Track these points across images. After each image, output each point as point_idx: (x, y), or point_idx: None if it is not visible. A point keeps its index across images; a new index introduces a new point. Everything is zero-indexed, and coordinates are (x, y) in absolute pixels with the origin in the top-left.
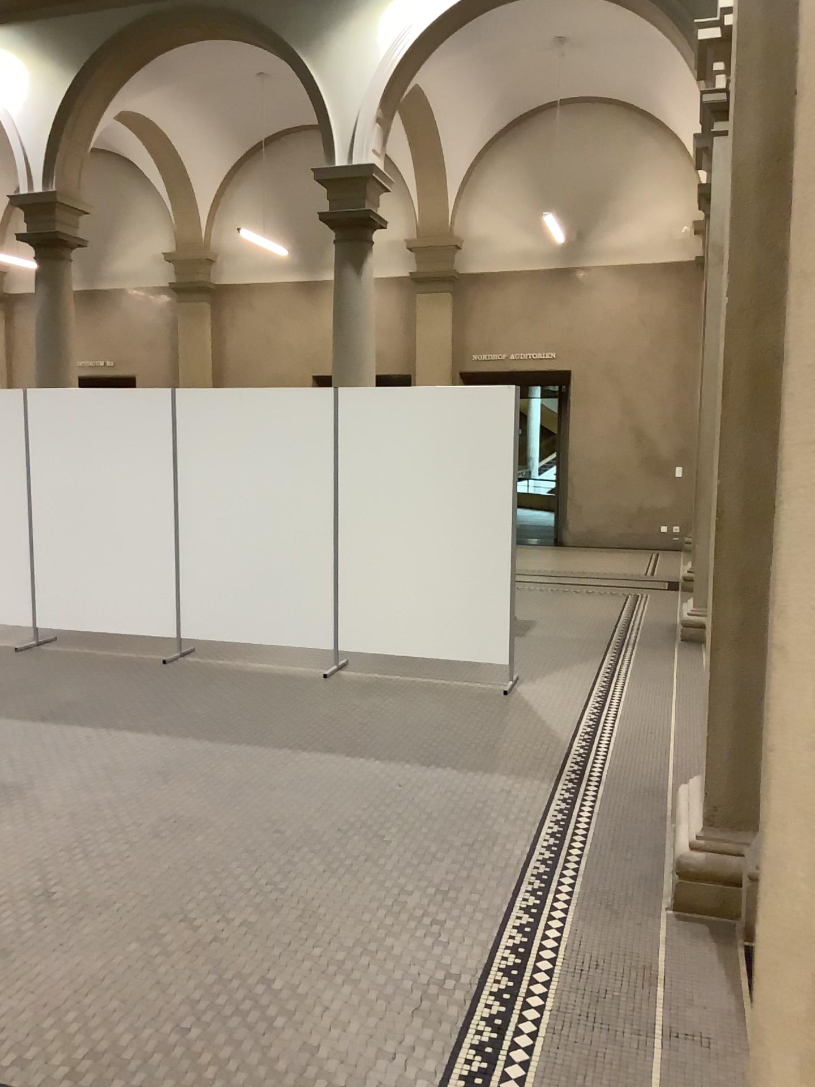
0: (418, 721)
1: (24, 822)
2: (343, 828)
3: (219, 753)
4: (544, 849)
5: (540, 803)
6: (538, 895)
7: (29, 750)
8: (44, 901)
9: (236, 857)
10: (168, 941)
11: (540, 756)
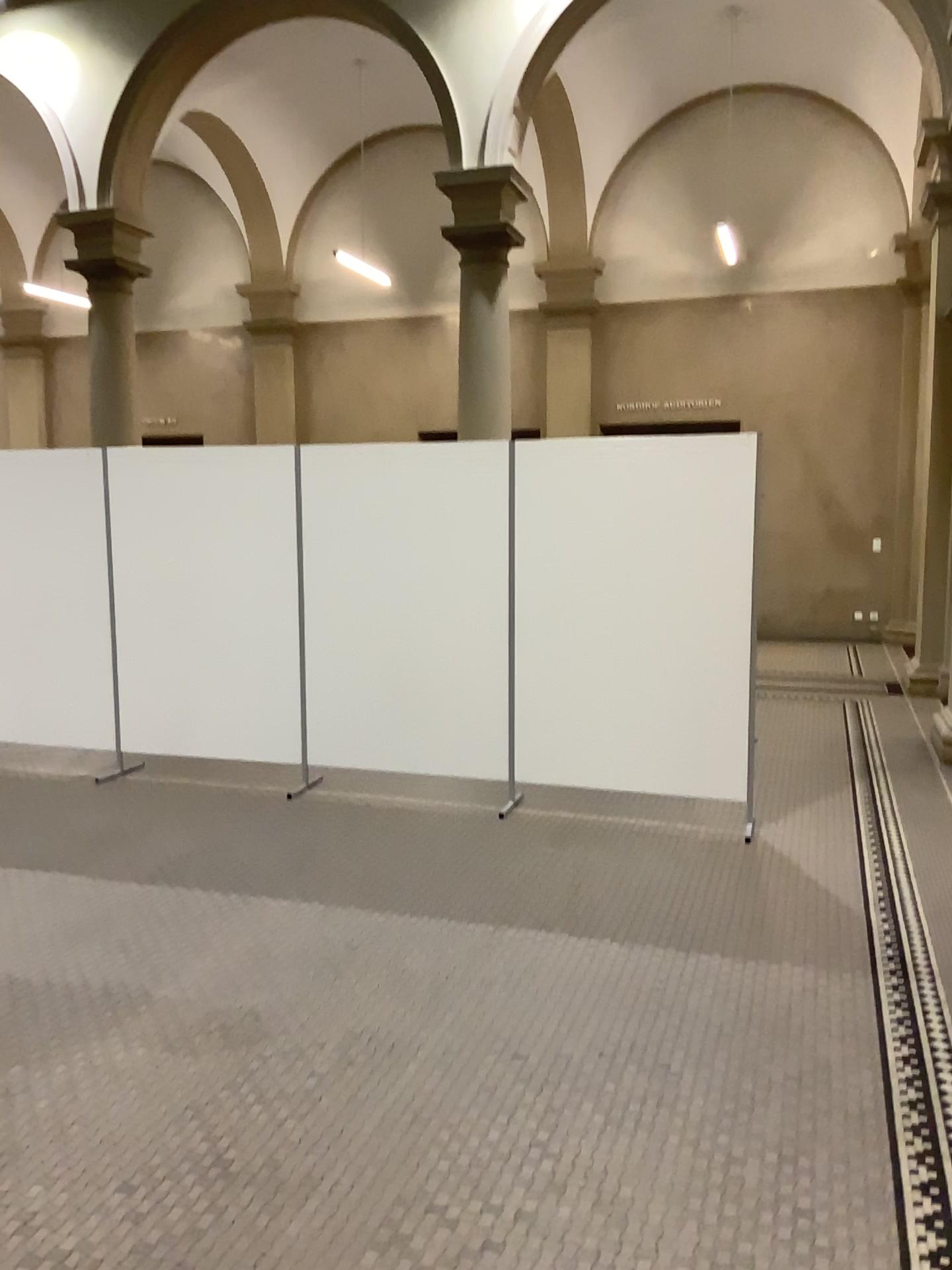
0: (657, 885)
1: (167, 1045)
2: (612, 1052)
3: (406, 934)
4: (911, 1088)
5: (872, 1011)
6: (937, 1168)
7: (151, 932)
8: (225, 1183)
9: (479, 1103)
10: (426, 1255)
11: (842, 936)
